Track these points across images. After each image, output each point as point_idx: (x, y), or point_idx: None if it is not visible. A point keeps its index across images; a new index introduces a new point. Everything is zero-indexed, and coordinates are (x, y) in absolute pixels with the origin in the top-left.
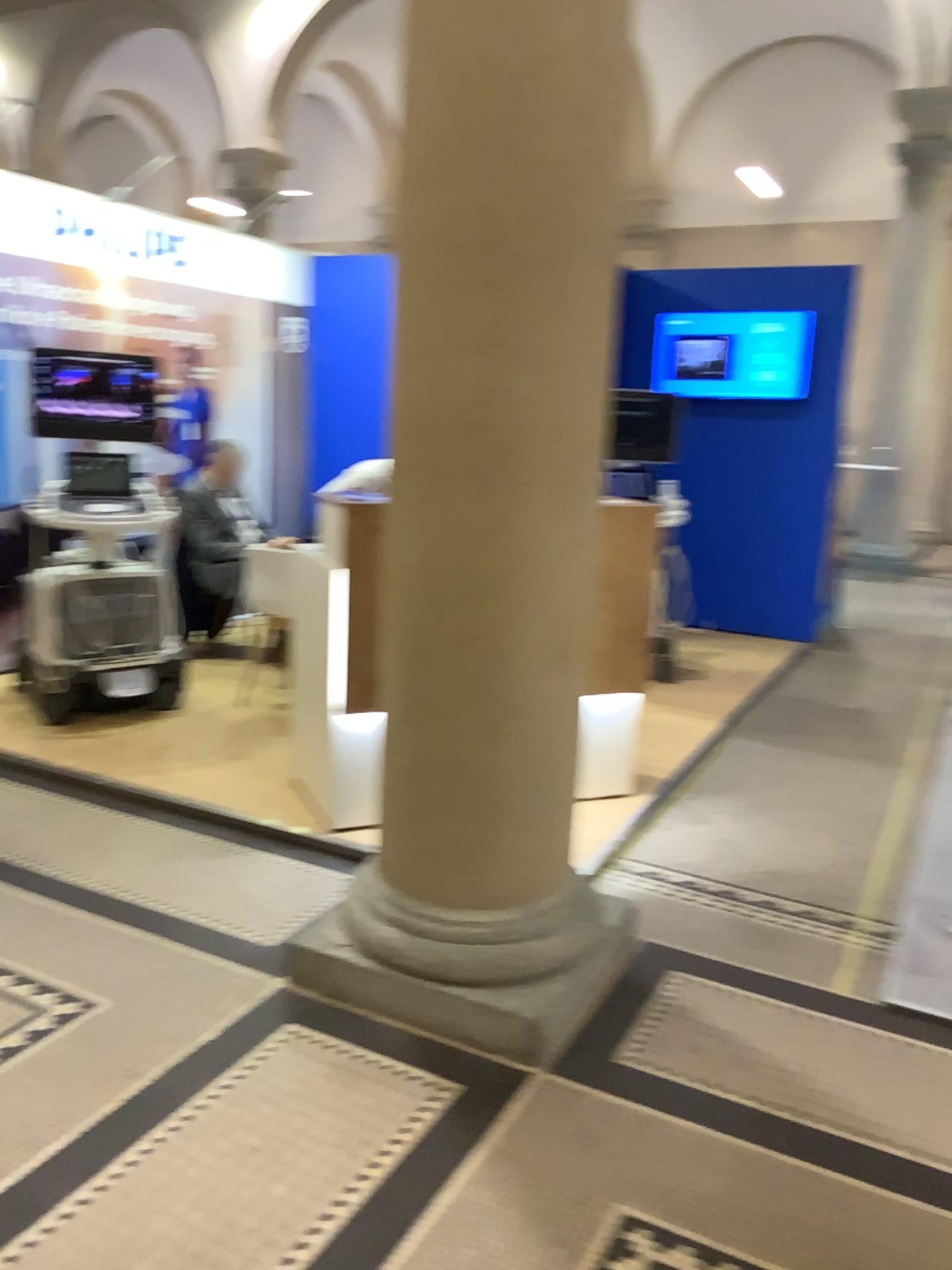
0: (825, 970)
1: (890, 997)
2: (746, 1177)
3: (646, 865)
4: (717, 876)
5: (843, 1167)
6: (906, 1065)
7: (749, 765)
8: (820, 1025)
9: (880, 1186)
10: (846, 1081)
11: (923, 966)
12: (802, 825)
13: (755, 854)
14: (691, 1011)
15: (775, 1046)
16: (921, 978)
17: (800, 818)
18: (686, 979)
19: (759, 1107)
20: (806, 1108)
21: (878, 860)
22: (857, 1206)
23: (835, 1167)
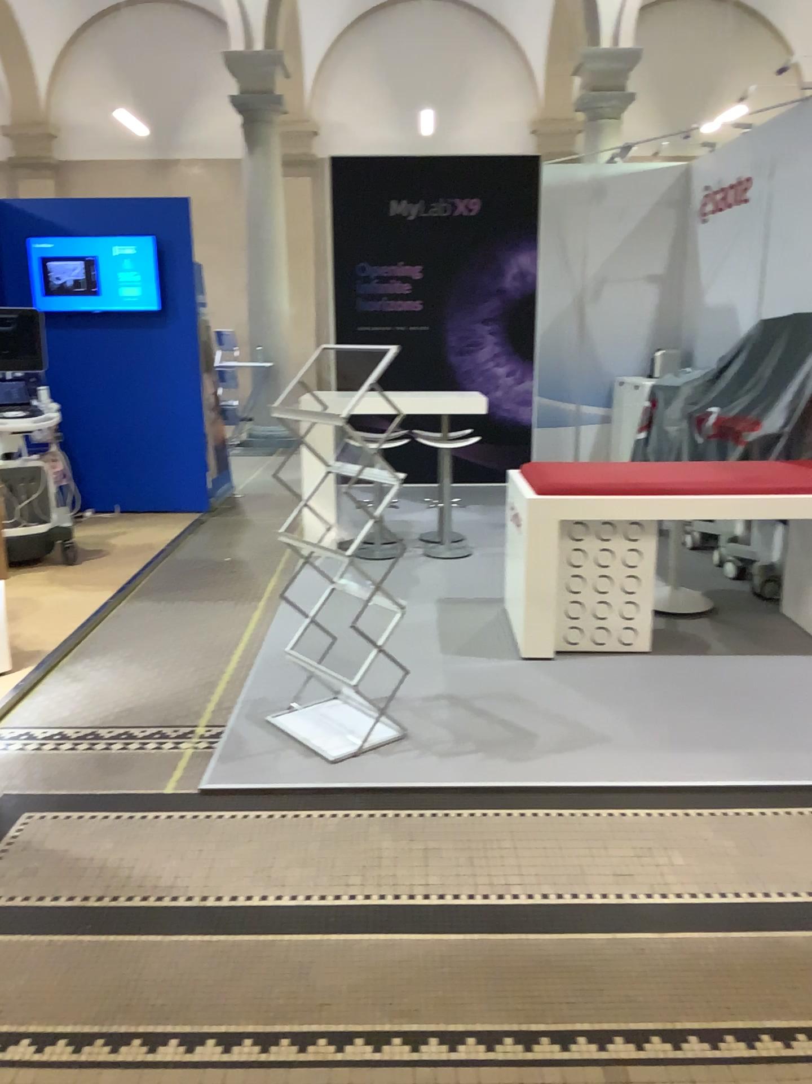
0: (157, 777)
1: (203, 785)
2: (49, 965)
3: (18, 728)
4: (82, 722)
5: (133, 929)
6: (204, 834)
7: (130, 623)
8: (143, 822)
9: (159, 934)
10: (153, 860)
11: (235, 754)
12: (165, 664)
13: (119, 697)
14: (33, 842)
15: (100, 850)
16: (231, 763)
17: (163, 658)
18: (33, 816)
19: (74, 904)
20: (113, 892)
21: (217, 679)
22: (137, 956)
23: (127, 931)
